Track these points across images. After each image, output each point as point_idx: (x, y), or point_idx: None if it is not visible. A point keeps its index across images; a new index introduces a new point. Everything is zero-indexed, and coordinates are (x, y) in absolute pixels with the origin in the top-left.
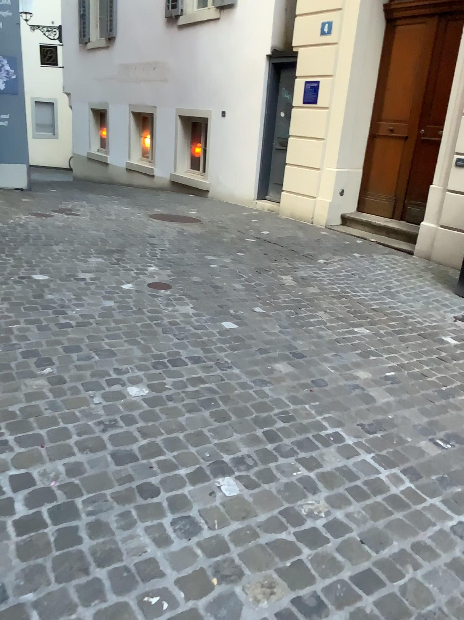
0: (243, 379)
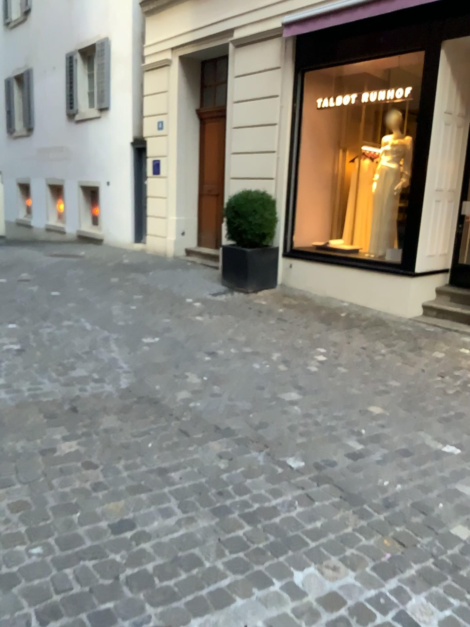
0: (45, 306)
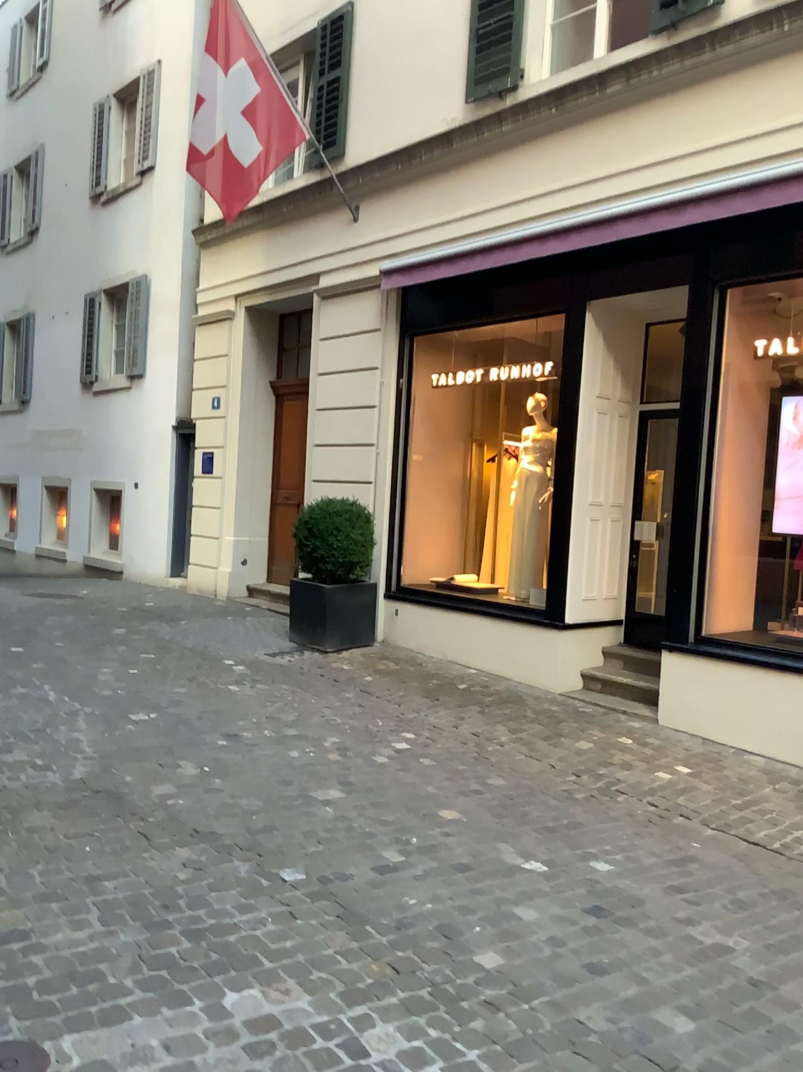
0: None
